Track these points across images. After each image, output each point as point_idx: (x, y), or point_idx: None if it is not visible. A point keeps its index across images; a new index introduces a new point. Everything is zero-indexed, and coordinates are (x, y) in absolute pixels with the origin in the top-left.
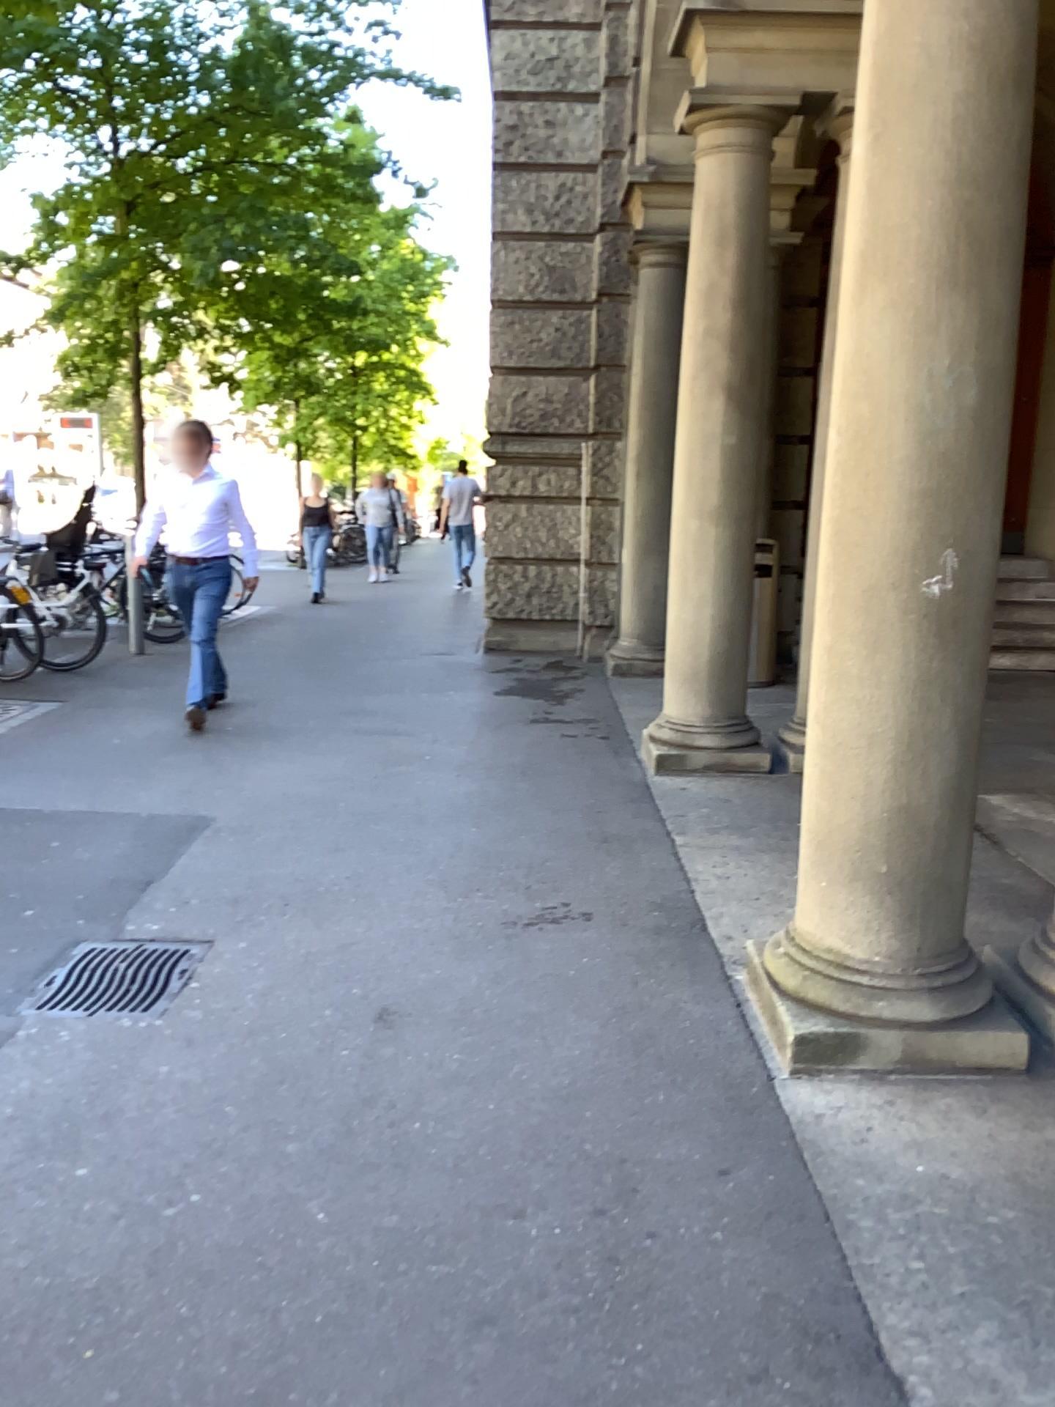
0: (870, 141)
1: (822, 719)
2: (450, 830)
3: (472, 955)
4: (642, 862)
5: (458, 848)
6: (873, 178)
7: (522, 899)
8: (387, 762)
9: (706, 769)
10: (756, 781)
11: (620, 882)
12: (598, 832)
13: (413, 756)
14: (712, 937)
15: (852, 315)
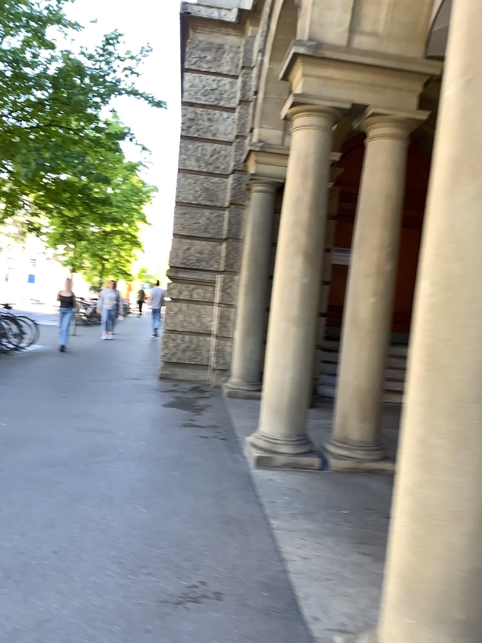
0: (461, 85)
1: (411, 492)
2: (129, 509)
3: (135, 633)
4: (252, 542)
5: (133, 525)
6: (462, 110)
7: (173, 573)
8: (95, 453)
9: (284, 466)
10: (314, 477)
11: (238, 559)
12: (223, 514)
13: (112, 449)
14: (303, 615)
15: (442, 202)
